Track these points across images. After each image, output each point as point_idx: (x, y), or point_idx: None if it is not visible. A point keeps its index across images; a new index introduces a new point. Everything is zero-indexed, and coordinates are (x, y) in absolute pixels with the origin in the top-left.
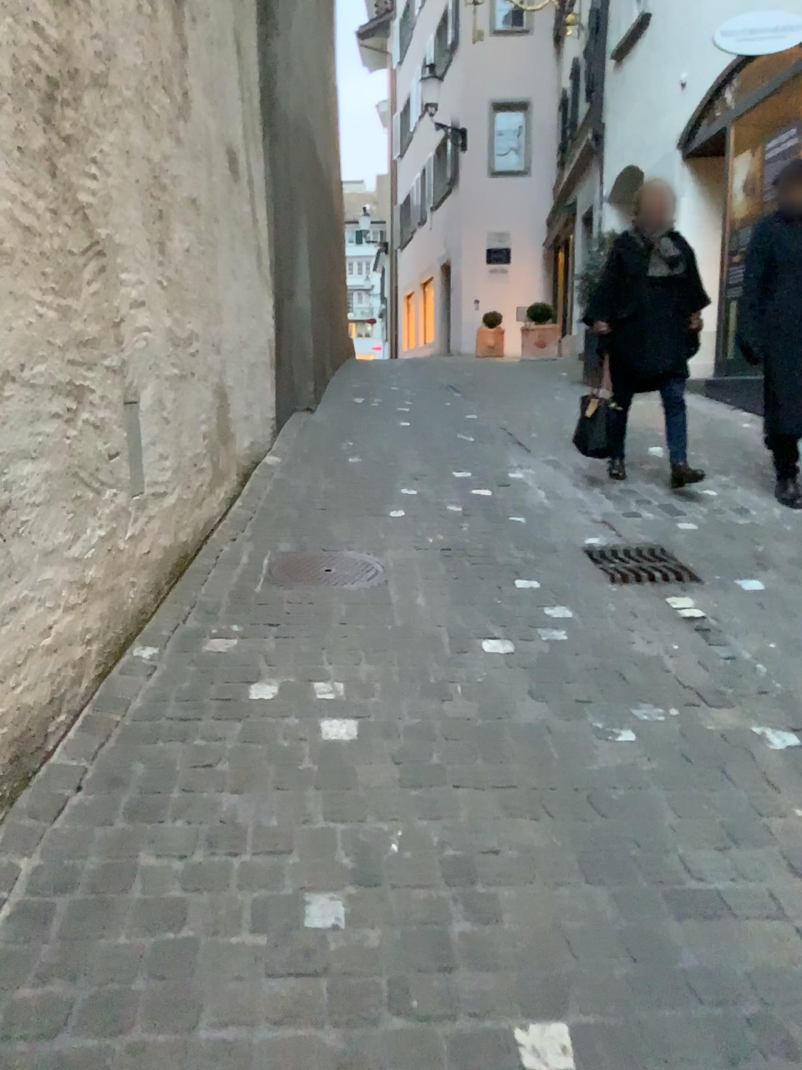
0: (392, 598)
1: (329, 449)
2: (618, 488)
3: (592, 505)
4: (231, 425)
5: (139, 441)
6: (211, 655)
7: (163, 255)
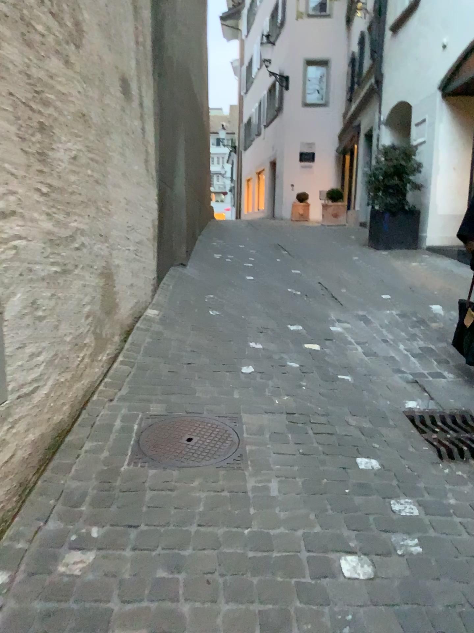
0: (246, 485)
1: (196, 300)
2: (417, 345)
3: (402, 364)
4: (115, 296)
5: (0, 354)
6: (63, 586)
7: (42, 164)
